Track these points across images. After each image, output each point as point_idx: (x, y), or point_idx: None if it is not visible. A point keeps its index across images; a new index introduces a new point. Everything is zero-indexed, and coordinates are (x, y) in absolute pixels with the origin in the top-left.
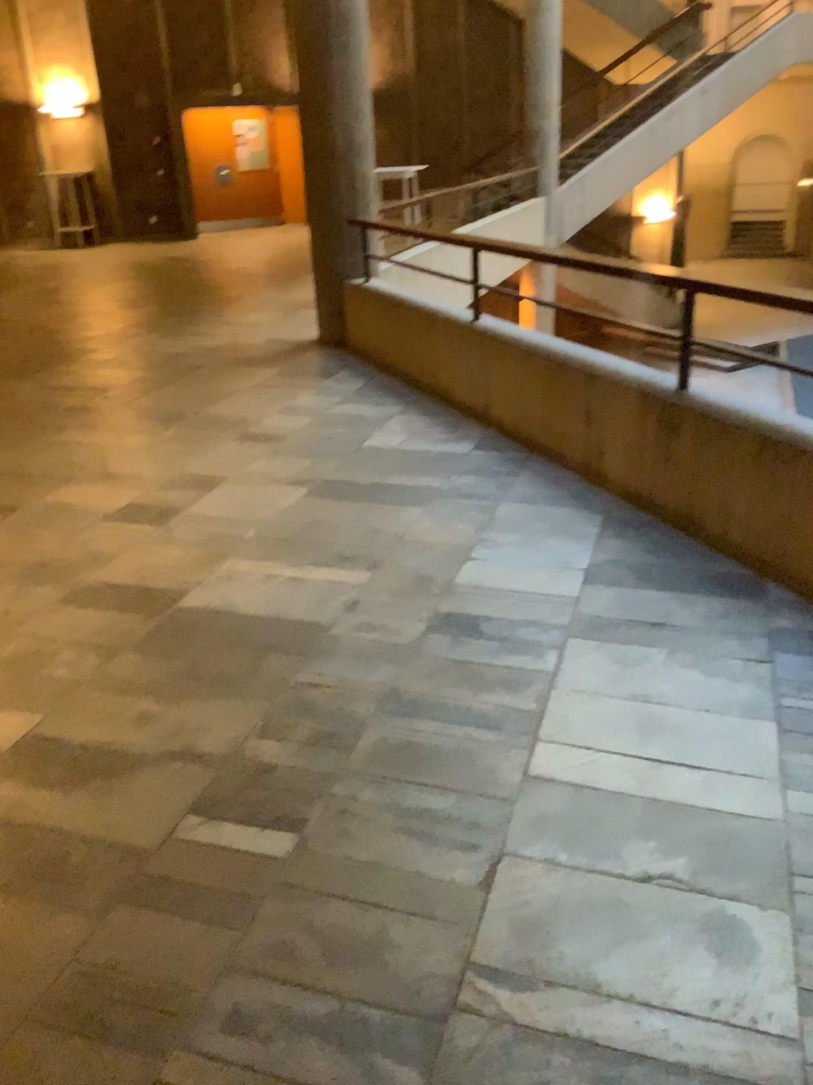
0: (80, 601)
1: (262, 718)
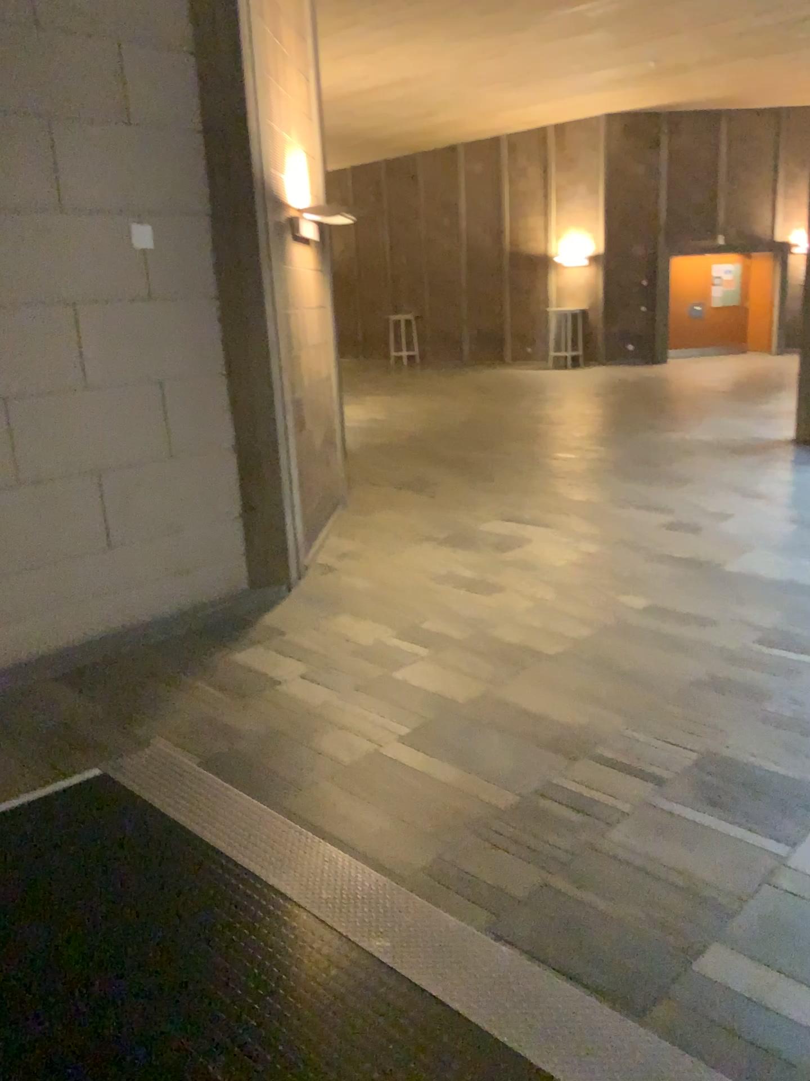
0: (661, 560)
1: (791, 616)
